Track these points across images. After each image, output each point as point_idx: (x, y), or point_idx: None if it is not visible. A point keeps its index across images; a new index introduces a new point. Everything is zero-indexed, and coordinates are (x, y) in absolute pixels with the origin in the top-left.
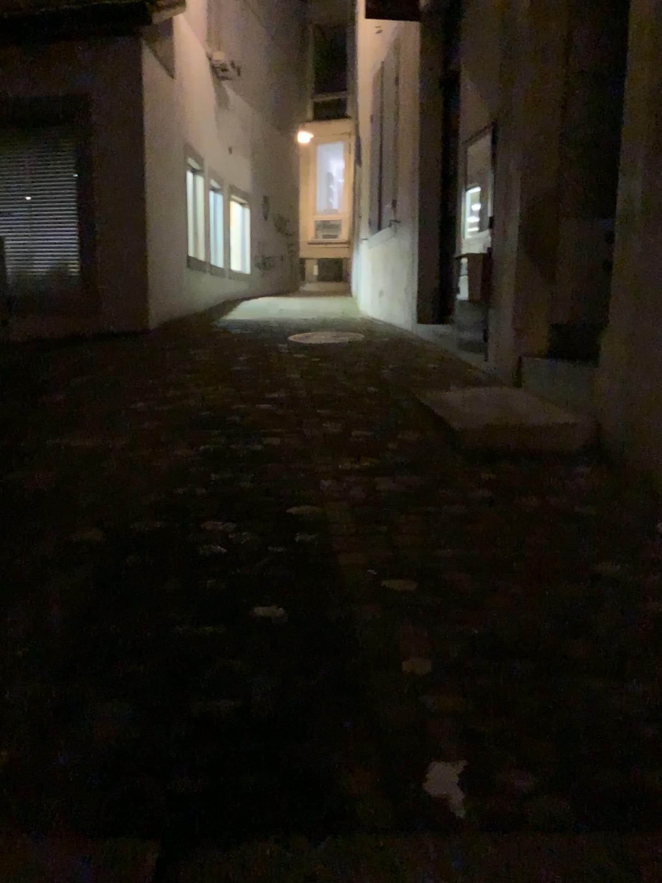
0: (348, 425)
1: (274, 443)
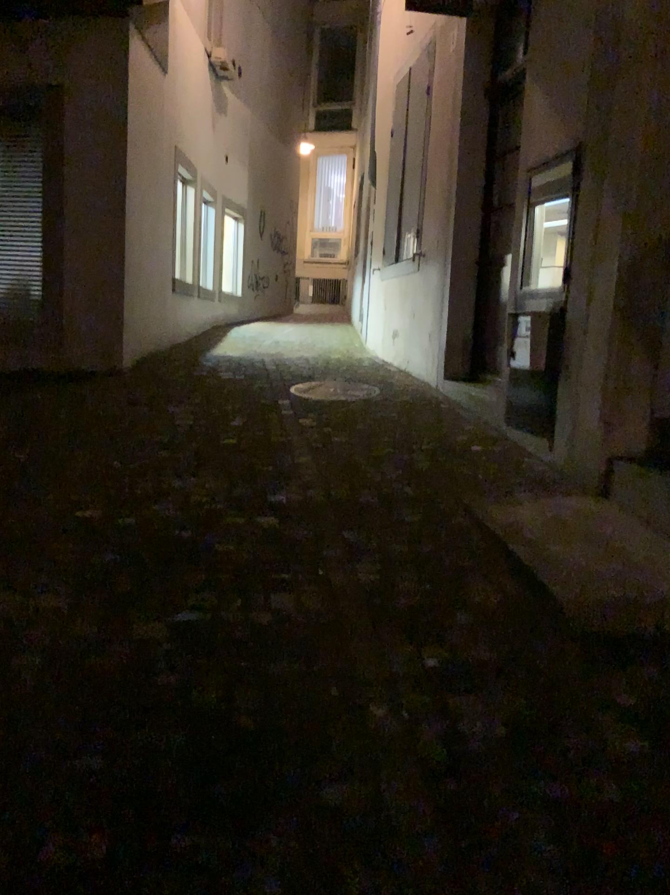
0: (392, 572)
1: (289, 611)
